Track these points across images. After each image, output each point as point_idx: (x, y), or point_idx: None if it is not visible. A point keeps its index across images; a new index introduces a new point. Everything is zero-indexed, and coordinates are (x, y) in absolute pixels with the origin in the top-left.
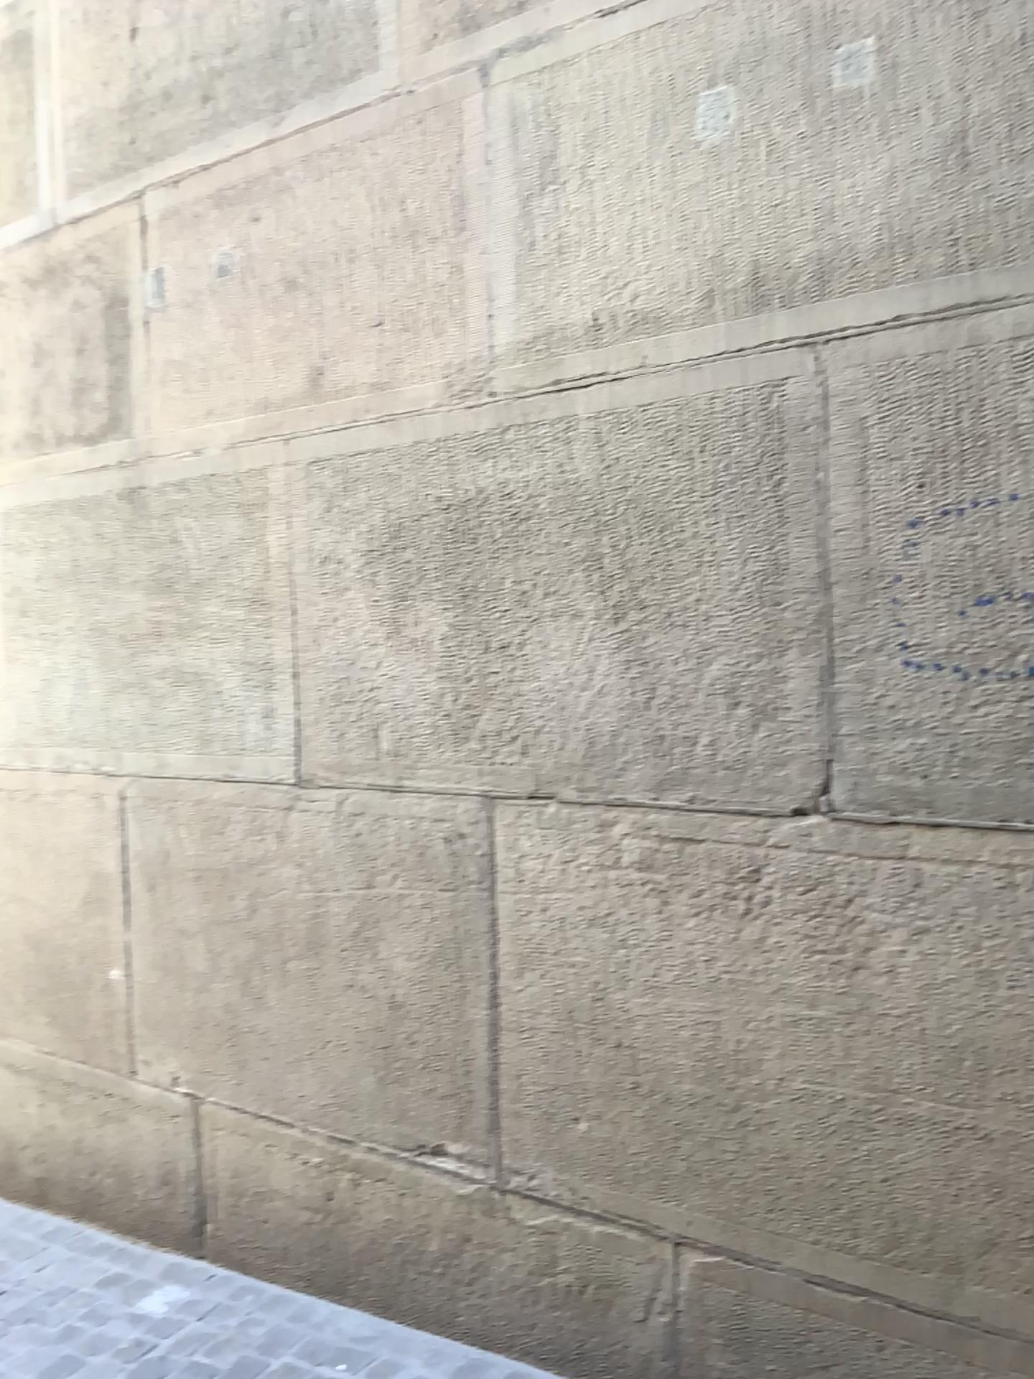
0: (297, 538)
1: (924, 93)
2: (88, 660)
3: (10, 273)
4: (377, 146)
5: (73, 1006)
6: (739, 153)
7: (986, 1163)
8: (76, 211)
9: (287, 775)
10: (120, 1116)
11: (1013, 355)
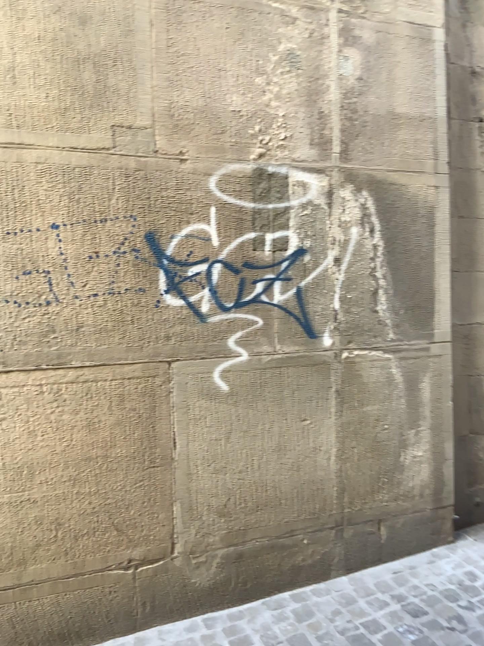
0: None
1: None
2: None
3: None
4: None
5: None
6: None
7: (36, 512)
8: None
9: None
10: None
11: (38, 170)
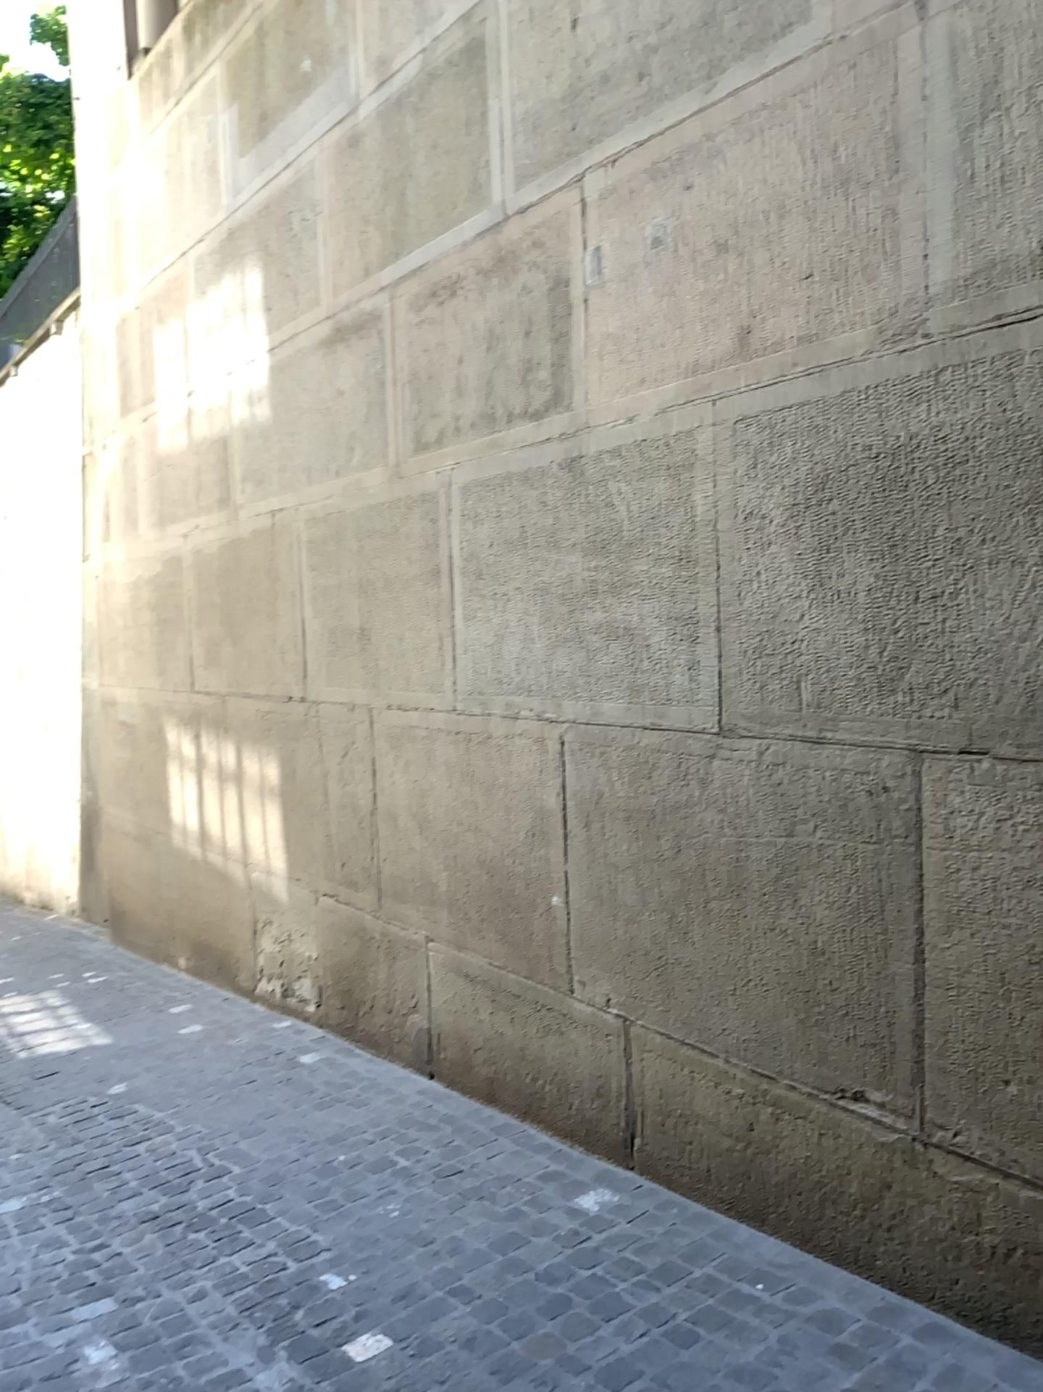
0: (724, 496)
1: None
2: (533, 617)
3: (467, 265)
4: (807, 98)
5: (519, 928)
6: None
7: None
8: (523, 201)
9: (713, 725)
10: (558, 1032)
11: None
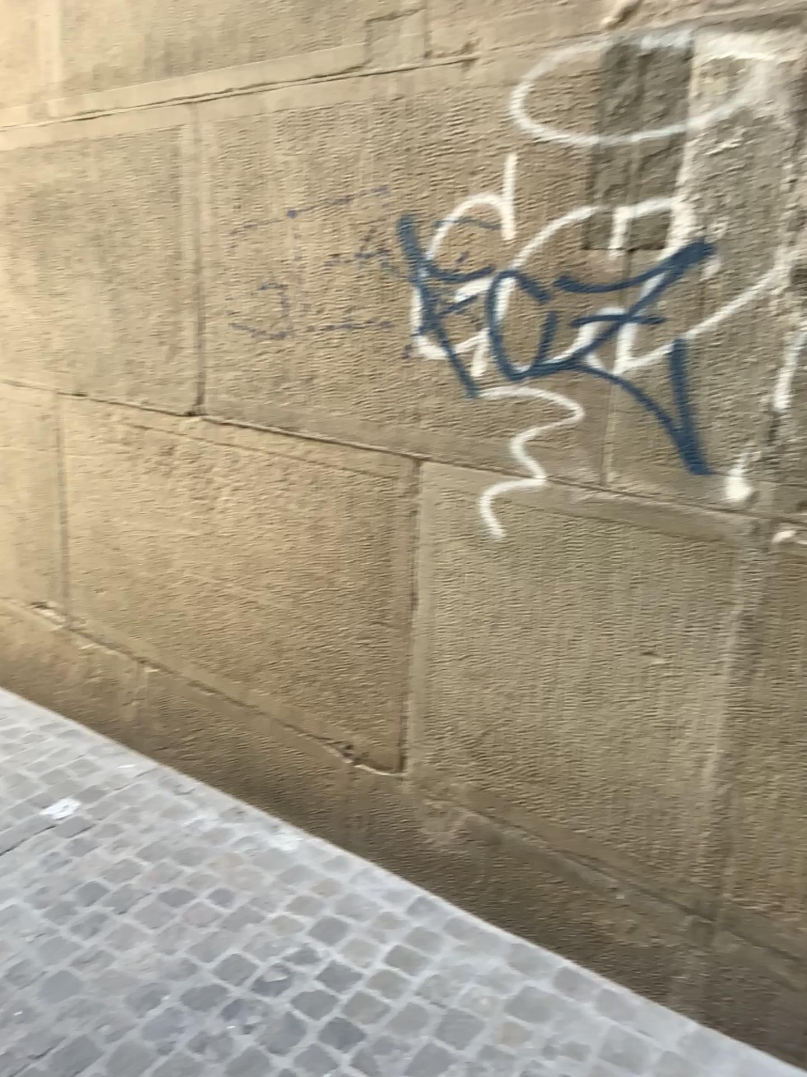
0: None
1: None
2: None
3: None
4: None
5: None
6: None
7: (259, 622)
8: None
9: None
10: None
11: (276, 123)
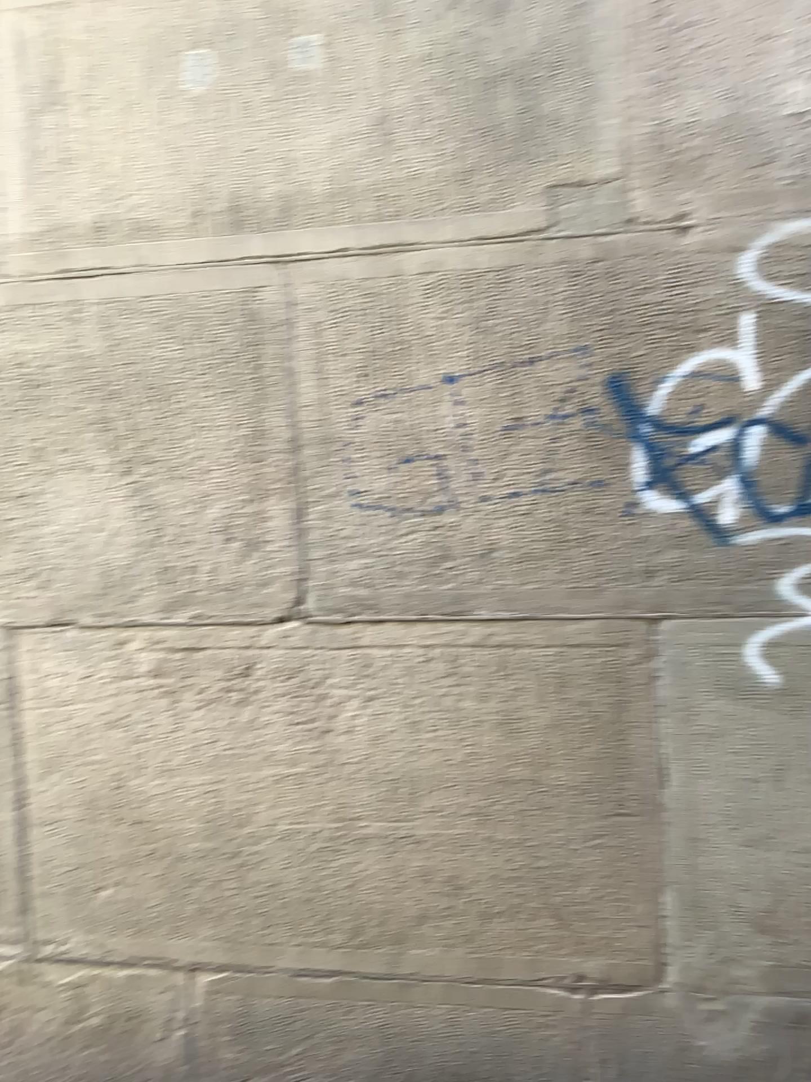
0: None
1: (359, 85)
2: None
3: None
4: None
5: None
6: (219, 106)
7: (420, 860)
8: None
9: None
10: None
11: (424, 284)
